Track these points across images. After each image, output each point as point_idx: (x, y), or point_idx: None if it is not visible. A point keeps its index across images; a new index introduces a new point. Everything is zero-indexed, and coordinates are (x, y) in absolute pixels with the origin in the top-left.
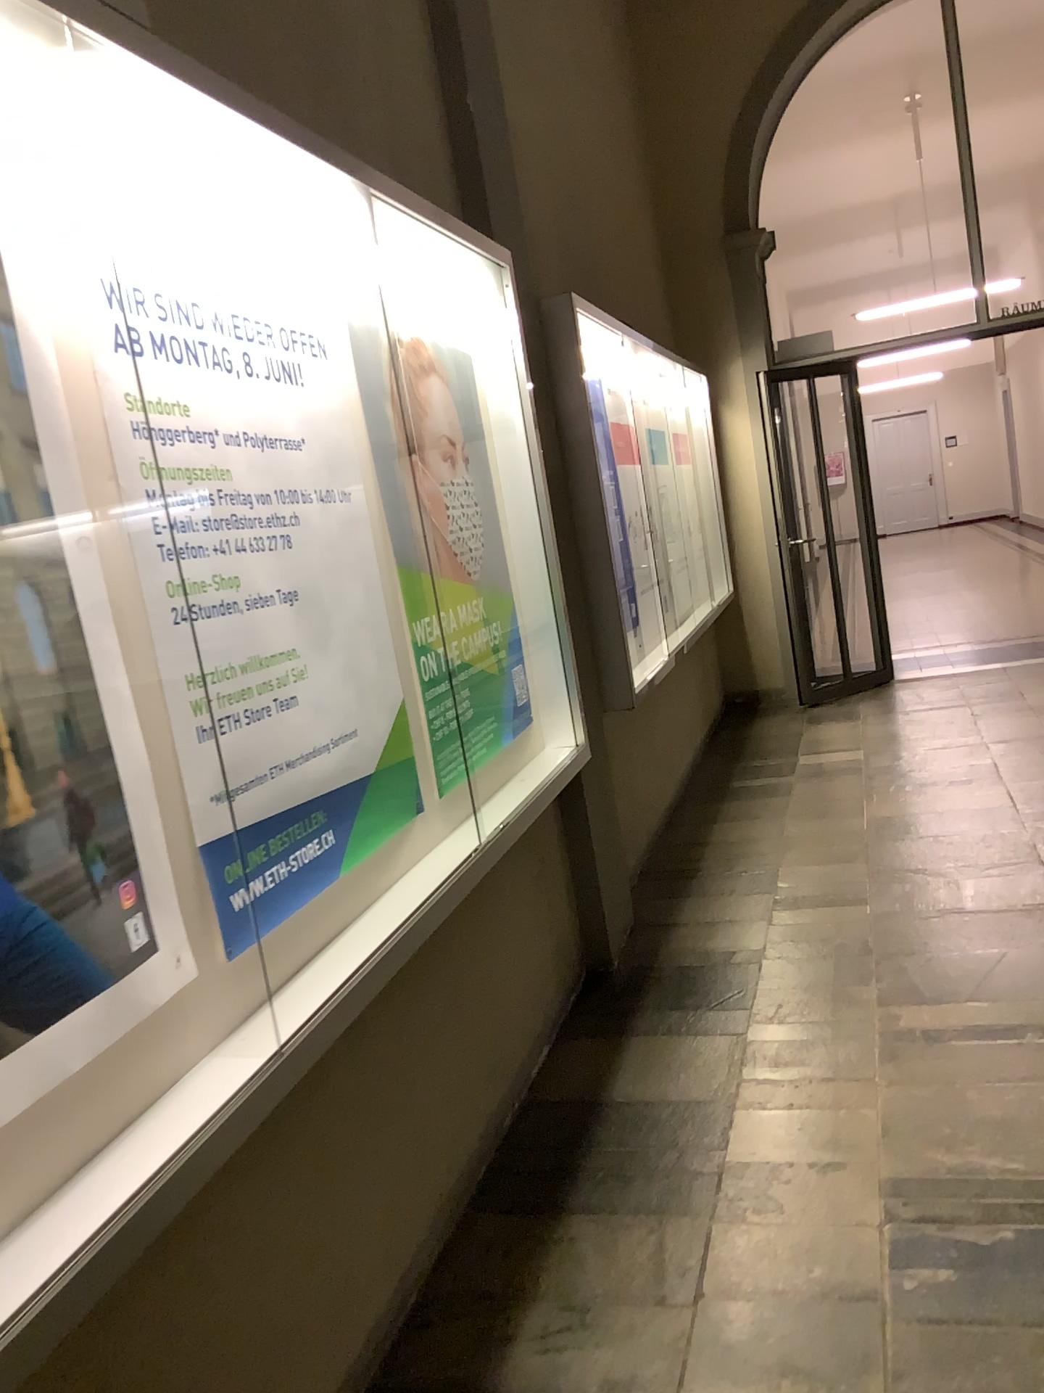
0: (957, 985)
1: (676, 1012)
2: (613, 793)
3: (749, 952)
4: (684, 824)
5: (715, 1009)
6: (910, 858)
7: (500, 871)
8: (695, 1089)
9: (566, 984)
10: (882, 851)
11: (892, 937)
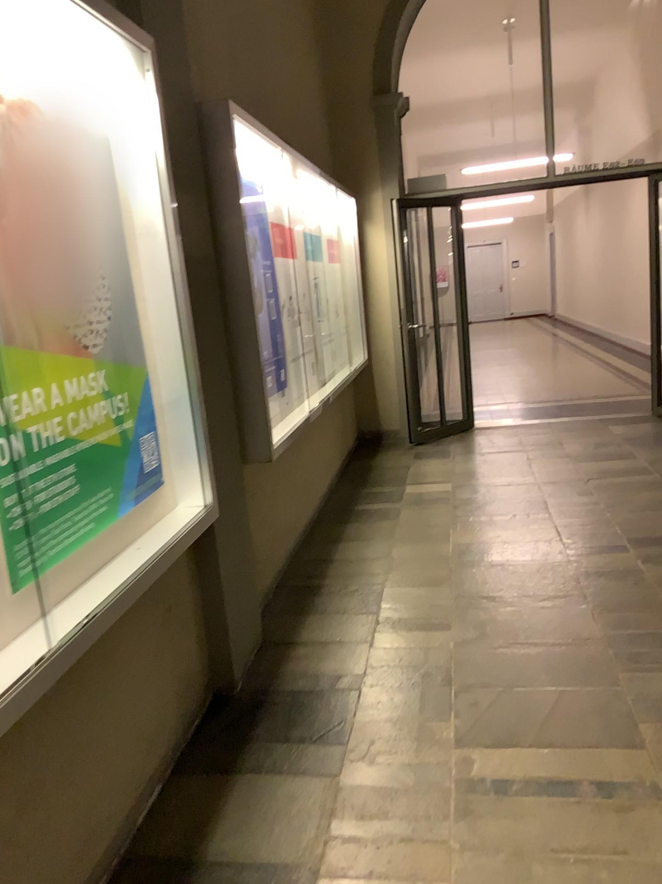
0: (524, 730)
1: (280, 748)
2: (244, 538)
3: (351, 678)
4: (315, 542)
5: (315, 745)
6: (484, 586)
7: (112, 634)
8: (284, 852)
9: (187, 715)
10: (463, 578)
11: (469, 670)
